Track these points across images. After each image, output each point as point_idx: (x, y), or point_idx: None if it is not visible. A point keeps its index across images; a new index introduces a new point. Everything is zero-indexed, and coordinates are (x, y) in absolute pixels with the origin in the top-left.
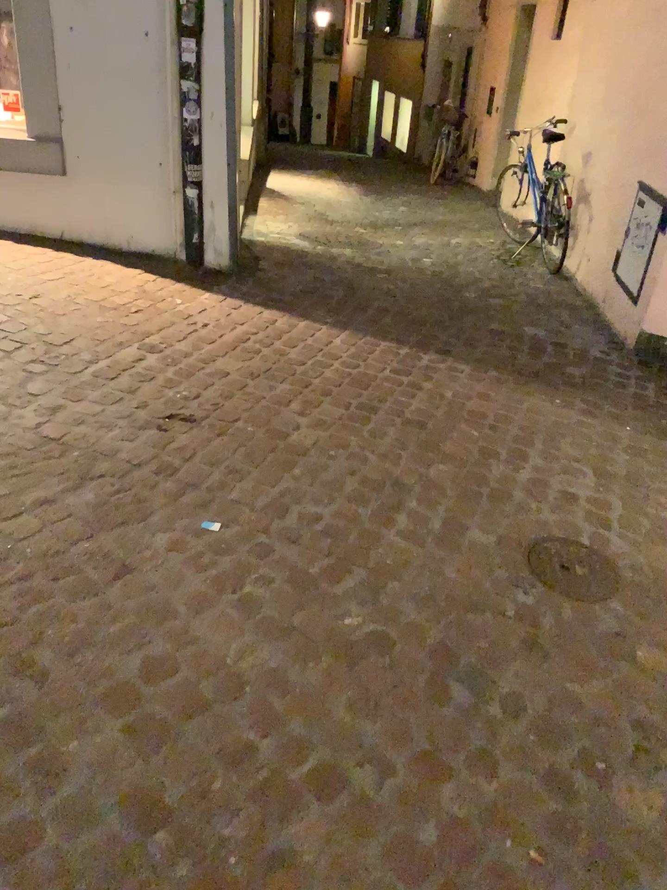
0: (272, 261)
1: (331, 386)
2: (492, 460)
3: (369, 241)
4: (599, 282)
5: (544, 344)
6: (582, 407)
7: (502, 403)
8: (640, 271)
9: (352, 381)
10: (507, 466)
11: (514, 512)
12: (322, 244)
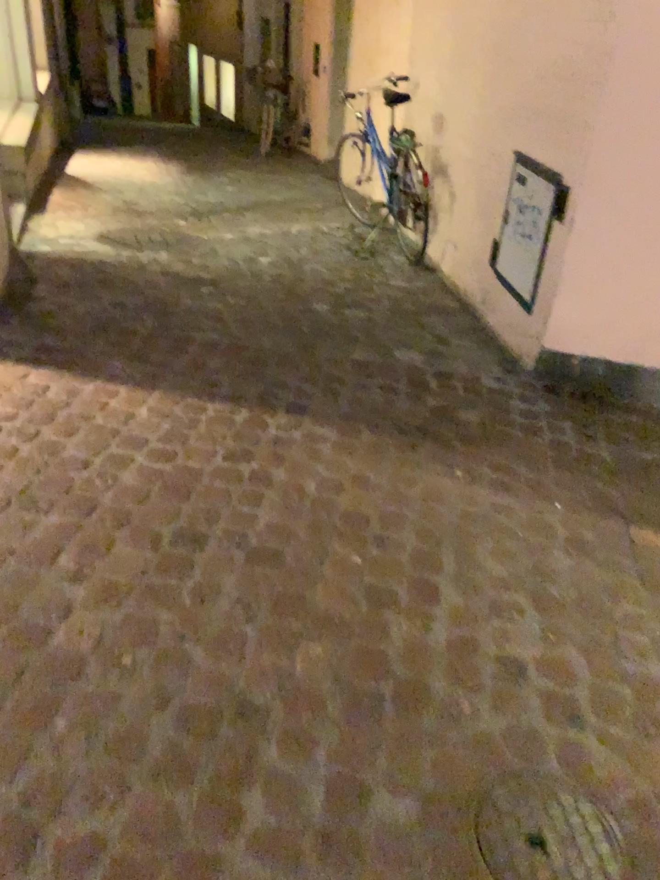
0: (55, 284)
1: (128, 504)
2: (386, 612)
3: (189, 241)
4: (476, 278)
5: (423, 374)
6: (493, 477)
7: (385, 488)
8: (533, 269)
9: (162, 487)
10: (410, 620)
11: (436, 725)
12: (126, 251)
